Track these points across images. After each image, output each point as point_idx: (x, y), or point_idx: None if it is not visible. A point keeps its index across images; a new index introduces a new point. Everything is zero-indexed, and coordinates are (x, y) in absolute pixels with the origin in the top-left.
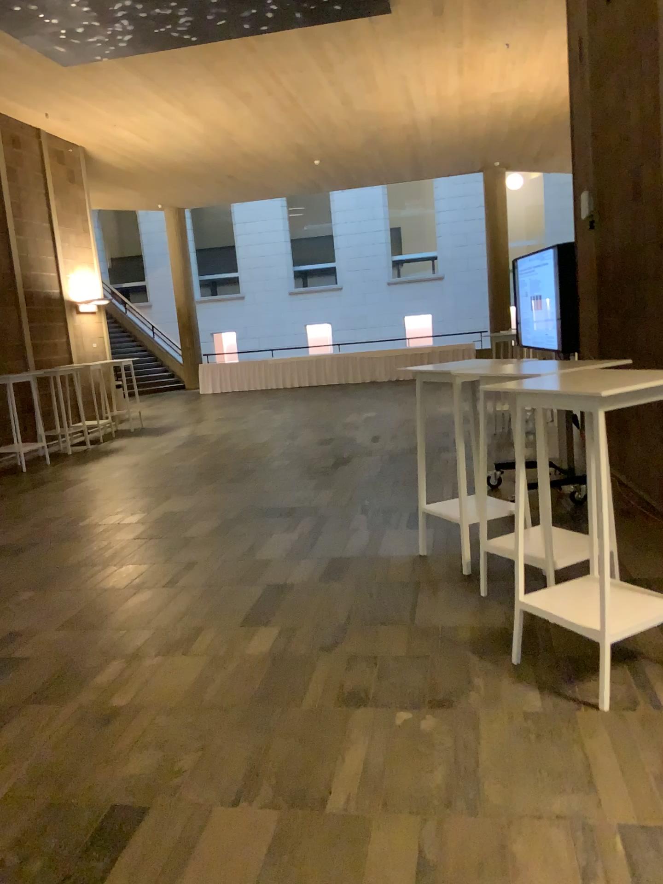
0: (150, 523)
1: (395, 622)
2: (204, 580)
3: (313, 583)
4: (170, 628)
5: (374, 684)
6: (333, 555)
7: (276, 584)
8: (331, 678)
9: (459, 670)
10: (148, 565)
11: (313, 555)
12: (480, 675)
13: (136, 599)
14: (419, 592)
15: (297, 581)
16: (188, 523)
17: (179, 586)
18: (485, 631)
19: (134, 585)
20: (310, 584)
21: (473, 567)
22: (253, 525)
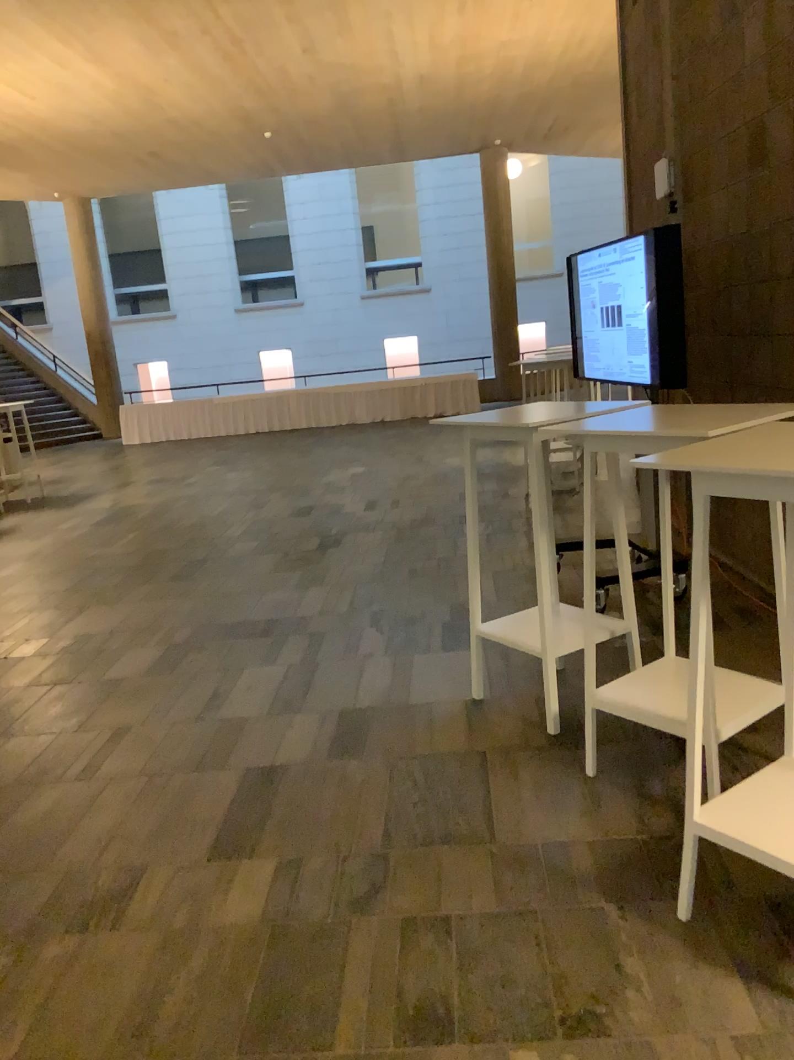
0: (53, 657)
1: (460, 841)
2: (140, 764)
3: (315, 765)
4: (84, 875)
5: (453, 992)
6: (338, 706)
7: (256, 768)
8: (374, 980)
9: (592, 949)
10: (48, 739)
11: (309, 710)
12: (629, 957)
13: (27, 812)
14: (486, 775)
15: (290, 762)
16: (111, 656)
17: (99, 779)
18: (611, 854)
19: (23, 782)
20: (312, 766)
21: (558, 724)
22: (210, 657)
